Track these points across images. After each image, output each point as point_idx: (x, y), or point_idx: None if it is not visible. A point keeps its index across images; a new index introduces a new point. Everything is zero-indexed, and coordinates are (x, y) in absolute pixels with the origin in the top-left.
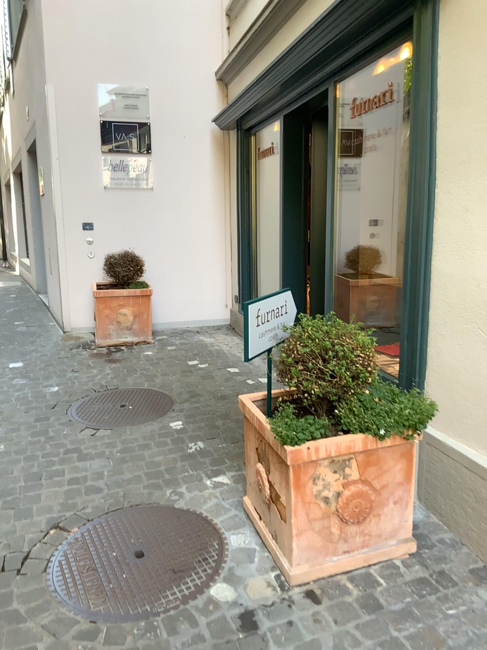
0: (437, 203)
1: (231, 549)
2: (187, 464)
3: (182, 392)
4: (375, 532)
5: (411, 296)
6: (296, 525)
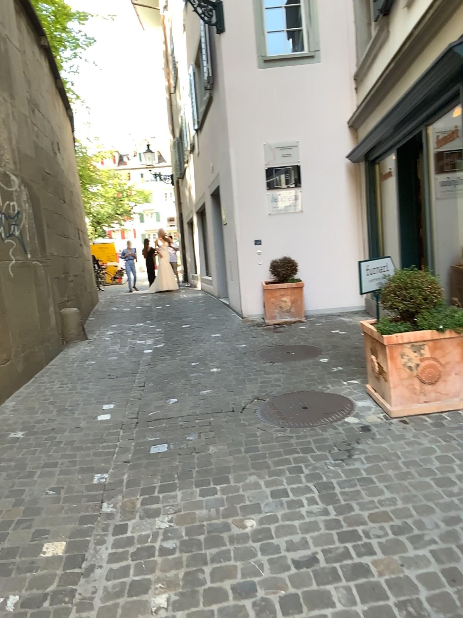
0: None
1: (358, 406)
2: (332, 376)
3: (329, 345)
4: (443, 392)
5: None
6: (392, 381)
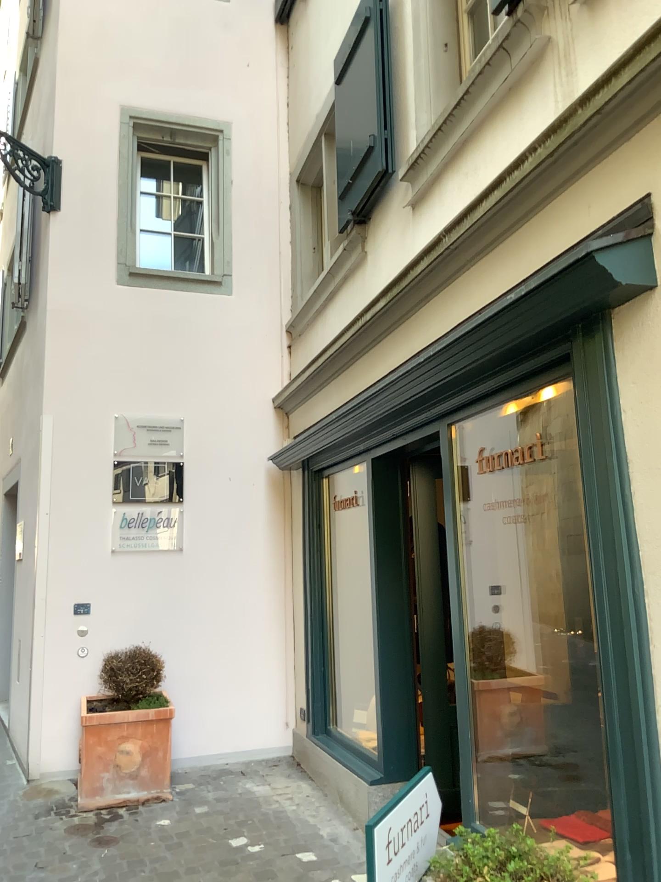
0: (648, 620)
1: None
2: None
3: None
4: None
5: (624, 770)
6: None
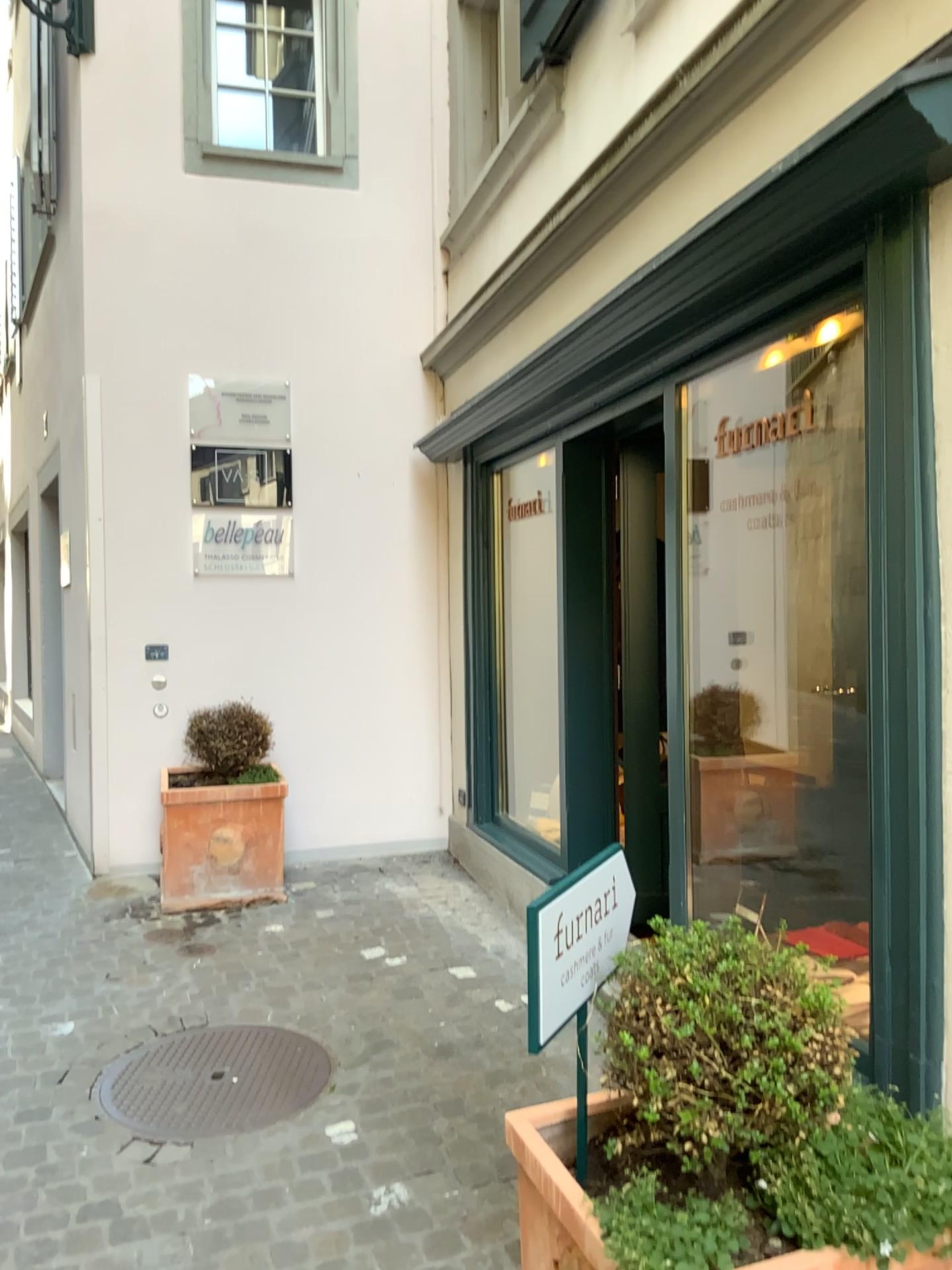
0: (944, 657)
1: None
2: (372, 1250)
3: (354, 1034)
4: None
5: (892, 858)
6: None
